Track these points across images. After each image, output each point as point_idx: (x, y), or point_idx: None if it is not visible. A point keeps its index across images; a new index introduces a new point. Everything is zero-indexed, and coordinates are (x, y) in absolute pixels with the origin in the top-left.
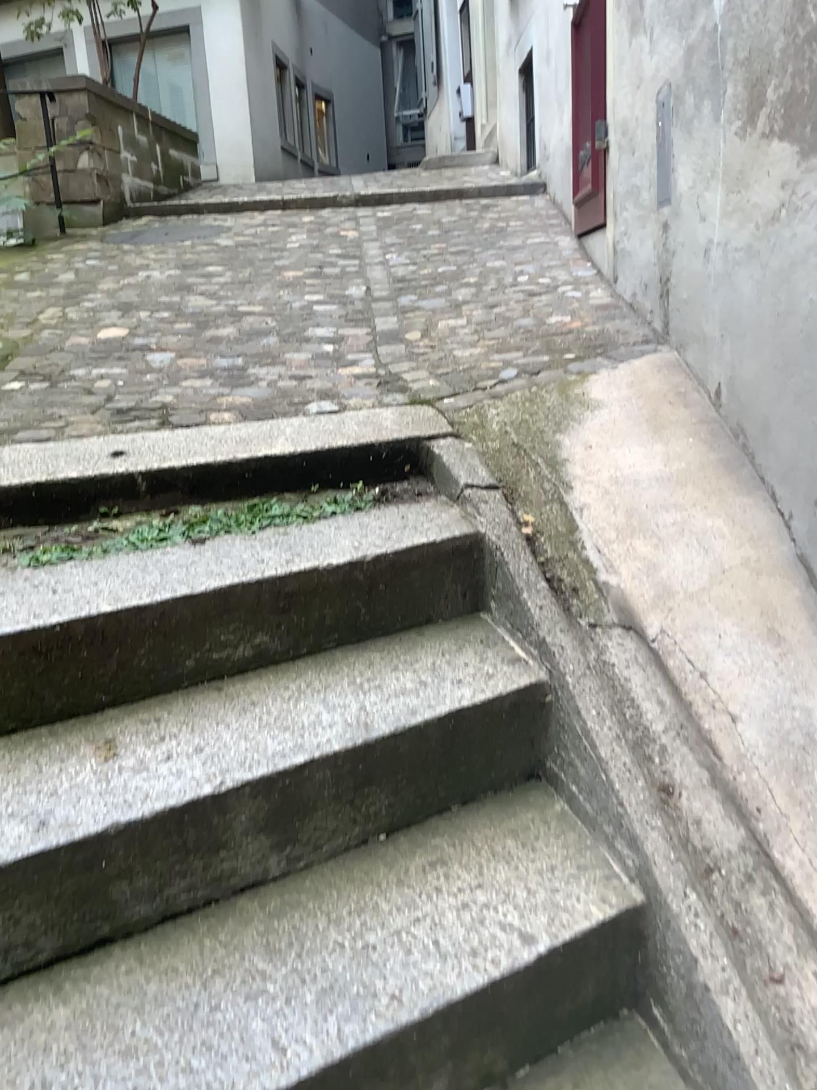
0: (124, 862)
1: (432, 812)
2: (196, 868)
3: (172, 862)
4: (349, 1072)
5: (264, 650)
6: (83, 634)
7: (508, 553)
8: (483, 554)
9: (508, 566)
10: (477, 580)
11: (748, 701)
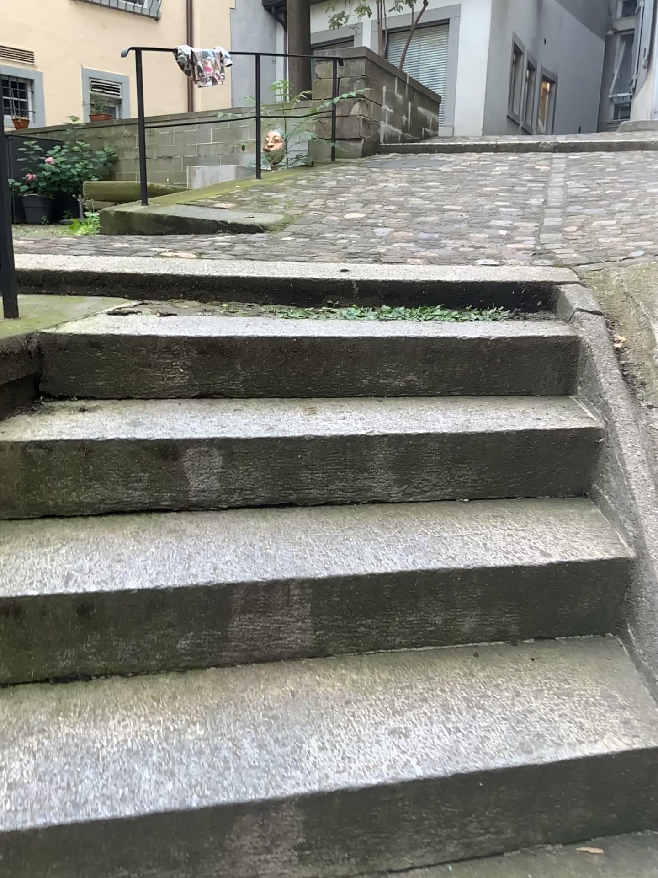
0: (310, 460)
1: (503, 494)
2: (349, 479)
3: (336, 470)
4: (416, 584)
5: (414, 383)
6: (307, 345)
7: (595, 350)
8: (578, 352)
9: (592, 358)
10: (571, 371)
11: None
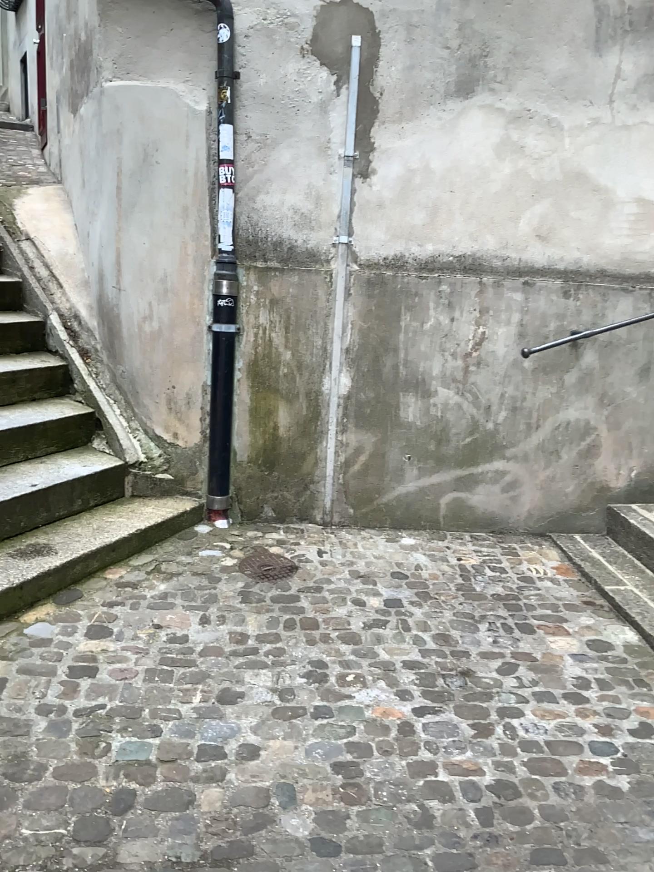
0: None
1: None
2: None
3: None
4: None
5: None
6: None
7: None
8: None
9: None
10: None
11: (53, 245)
